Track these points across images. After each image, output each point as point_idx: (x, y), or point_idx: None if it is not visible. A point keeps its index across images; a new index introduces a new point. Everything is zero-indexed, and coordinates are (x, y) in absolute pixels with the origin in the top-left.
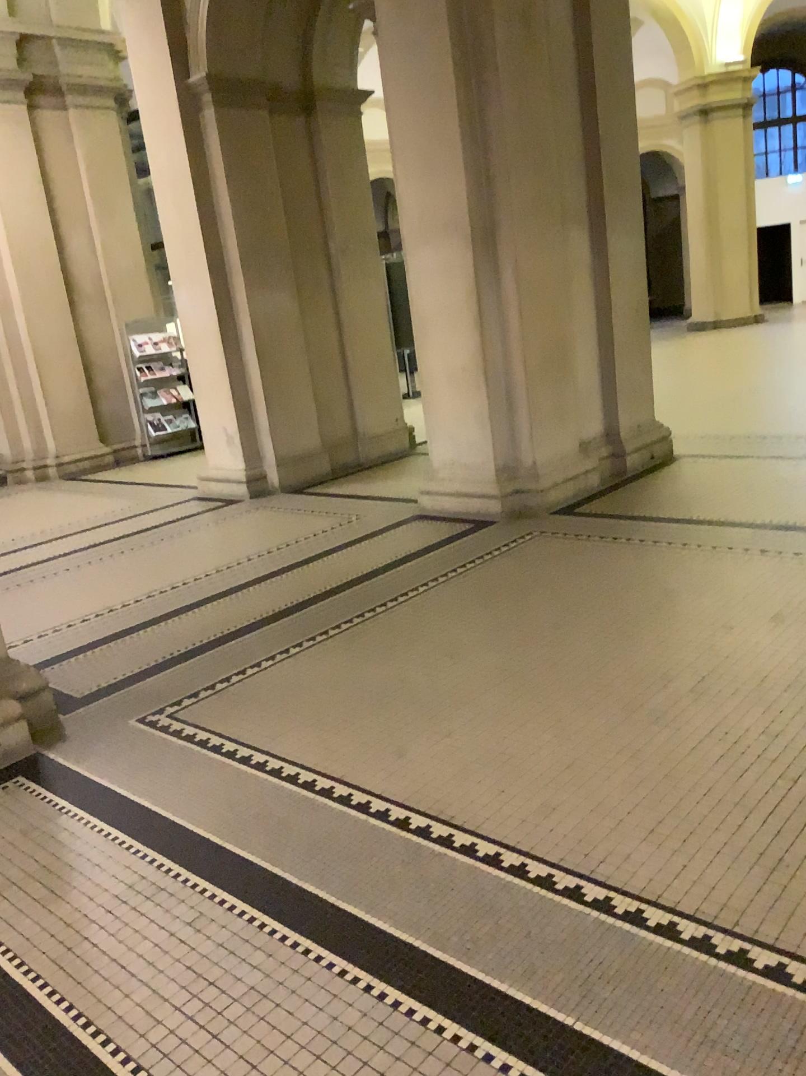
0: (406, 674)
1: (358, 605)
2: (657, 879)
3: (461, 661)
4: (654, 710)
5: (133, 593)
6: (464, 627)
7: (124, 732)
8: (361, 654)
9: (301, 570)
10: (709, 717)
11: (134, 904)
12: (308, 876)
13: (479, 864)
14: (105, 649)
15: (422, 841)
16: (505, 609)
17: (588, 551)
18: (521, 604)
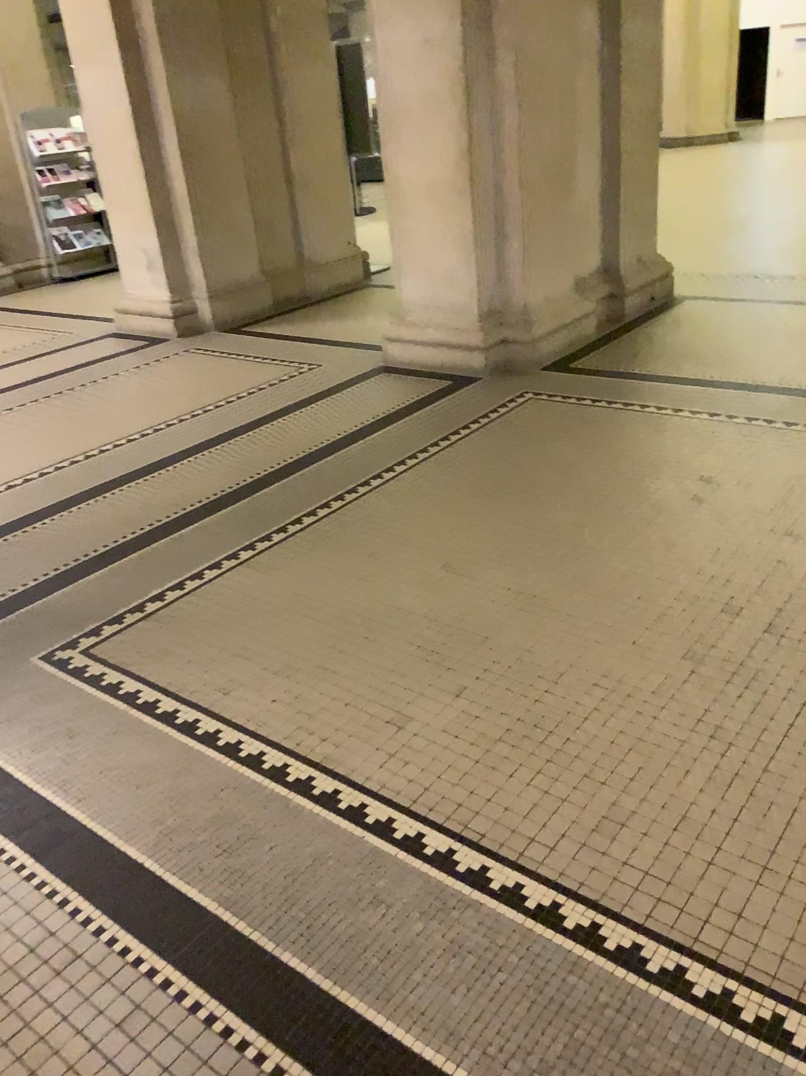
0: (393, 595)
1: (322, 488)
2: (796, 964)
3: (463, 577)
4: (730, 664)
5: (39, 466)
6: (459, 526)
7: (27, 677)
8: (331, 561)
9: (247, 438)
10: (803, 677)
11: (37, 989)
12: (290, 942)
13: (533, 926)
14: (3, 546)
15: (446, 881)
16: (509, 501)
17: (597, 422)
18: (525, 494)
